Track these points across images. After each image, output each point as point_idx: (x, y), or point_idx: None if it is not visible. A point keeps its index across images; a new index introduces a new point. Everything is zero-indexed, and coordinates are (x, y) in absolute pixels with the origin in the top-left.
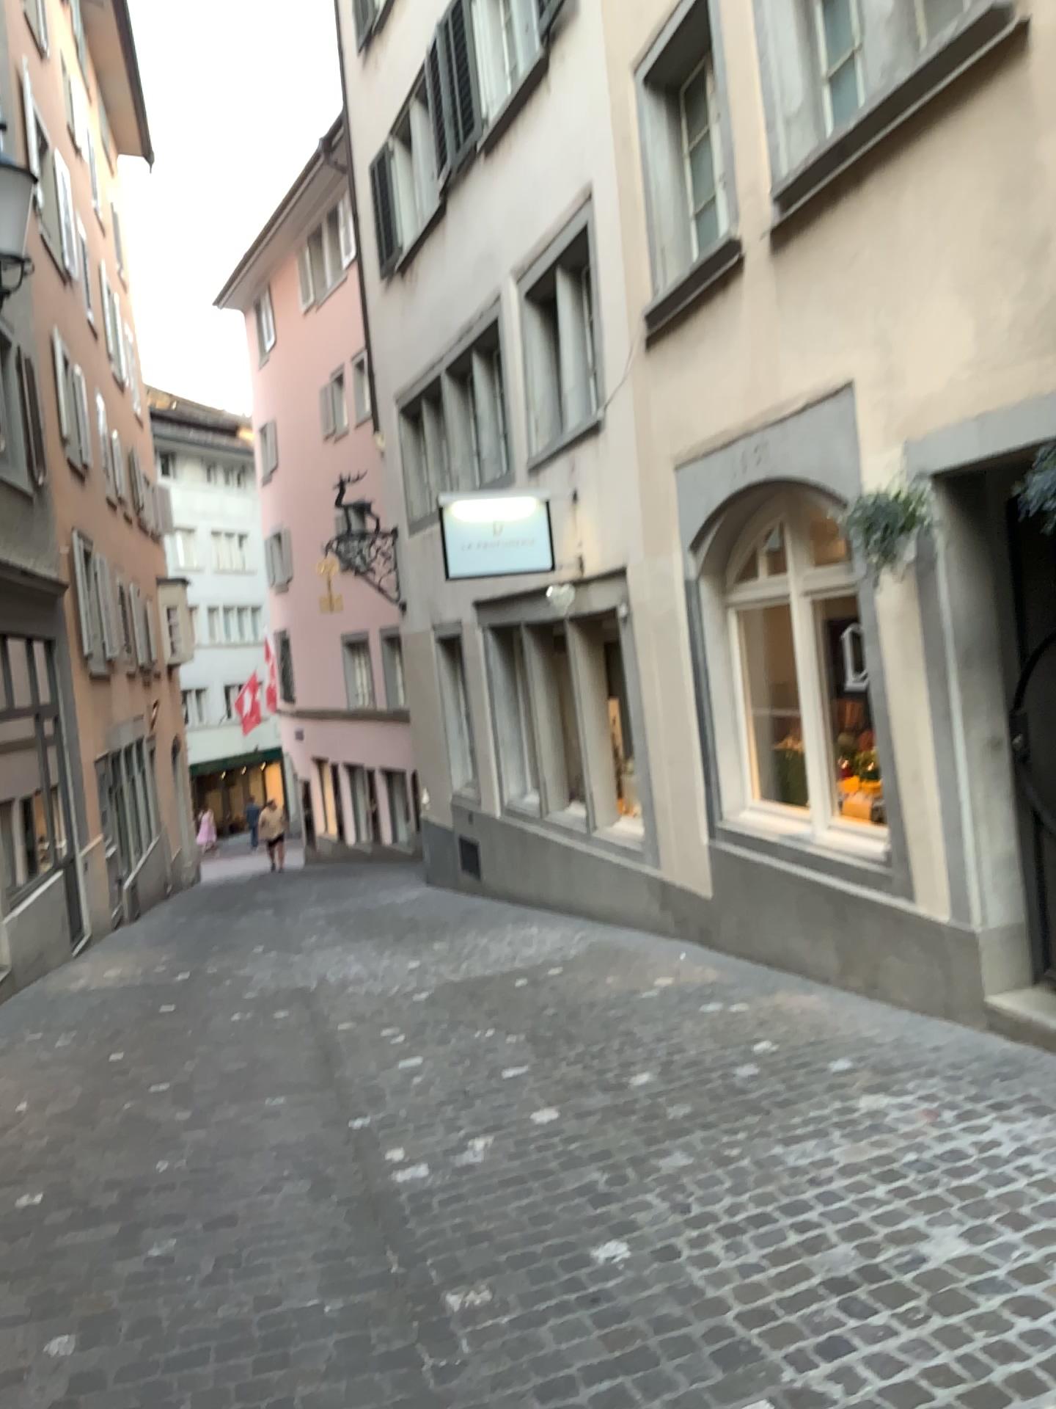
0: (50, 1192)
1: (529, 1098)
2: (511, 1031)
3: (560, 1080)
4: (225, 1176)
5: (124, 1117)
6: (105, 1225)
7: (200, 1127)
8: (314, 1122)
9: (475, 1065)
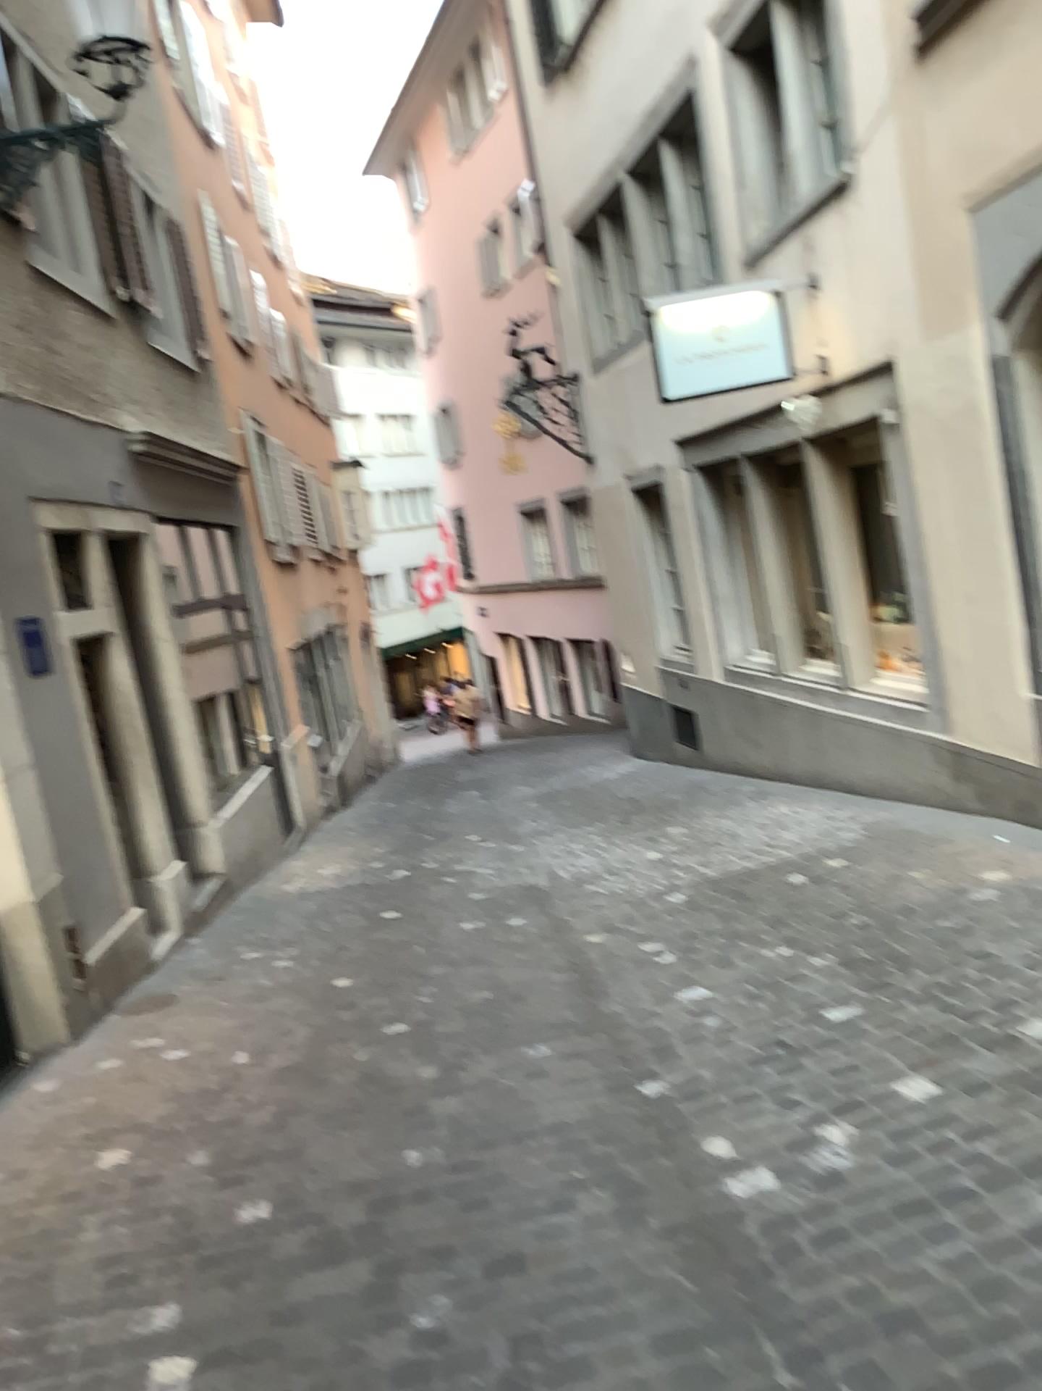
0: (276, 1203)
1: (885, 1060)
2: (818, 951)
3: (919, 1029)
4: (497, 1184)
5: (358, 1082)
6: (350, 1267)
7: (452, 1098)
8: (597, 1093)
9: (786, 1004)
